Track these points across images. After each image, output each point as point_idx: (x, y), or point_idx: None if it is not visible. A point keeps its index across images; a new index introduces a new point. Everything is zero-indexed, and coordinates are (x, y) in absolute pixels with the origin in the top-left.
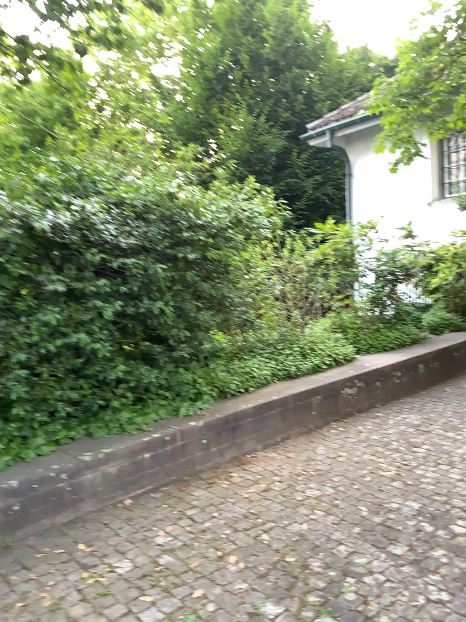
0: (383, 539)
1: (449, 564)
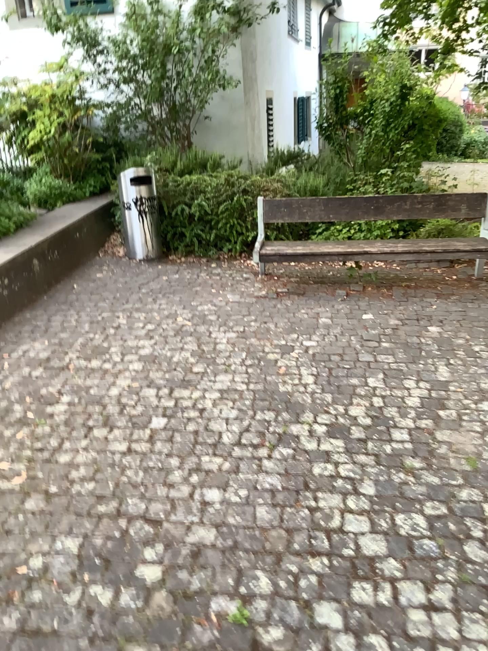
0: (28, 648)
1: (149, 647)
